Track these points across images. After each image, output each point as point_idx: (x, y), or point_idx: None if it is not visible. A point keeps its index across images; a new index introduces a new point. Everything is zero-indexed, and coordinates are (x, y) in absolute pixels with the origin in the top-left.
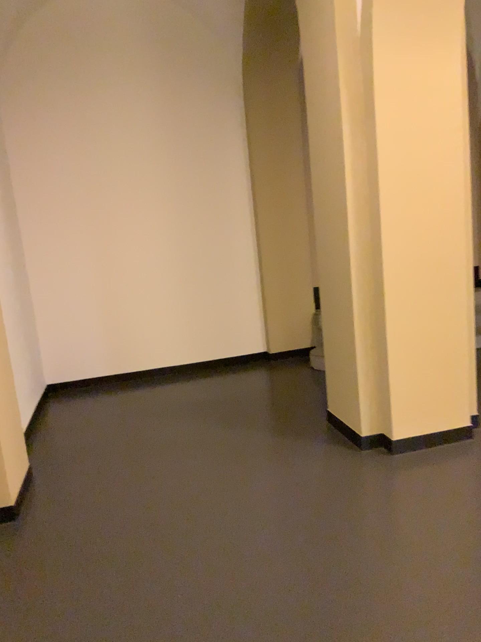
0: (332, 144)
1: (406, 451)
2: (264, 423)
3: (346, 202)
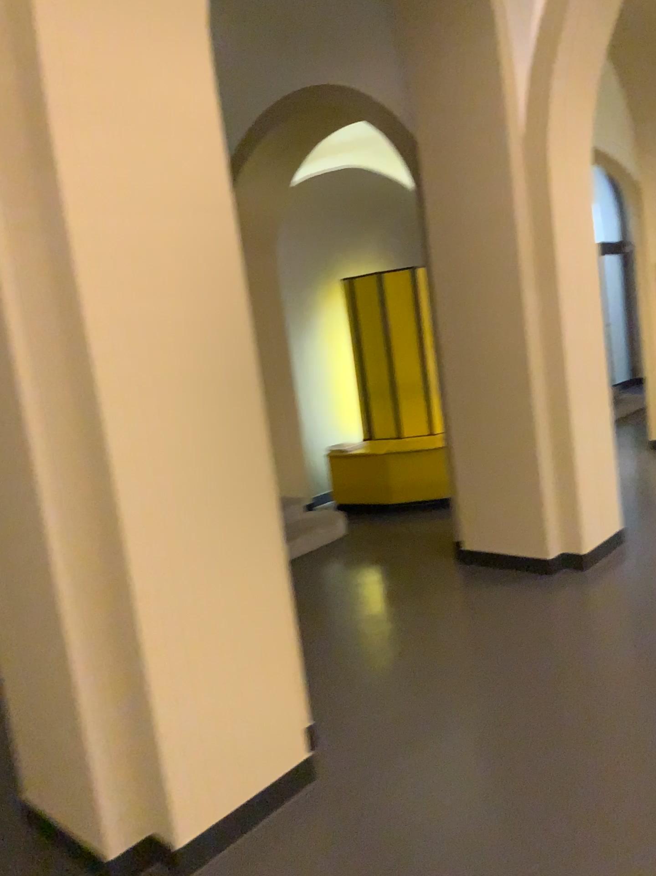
0: None
1: (208, 859)
2: None
3: (18, 342)
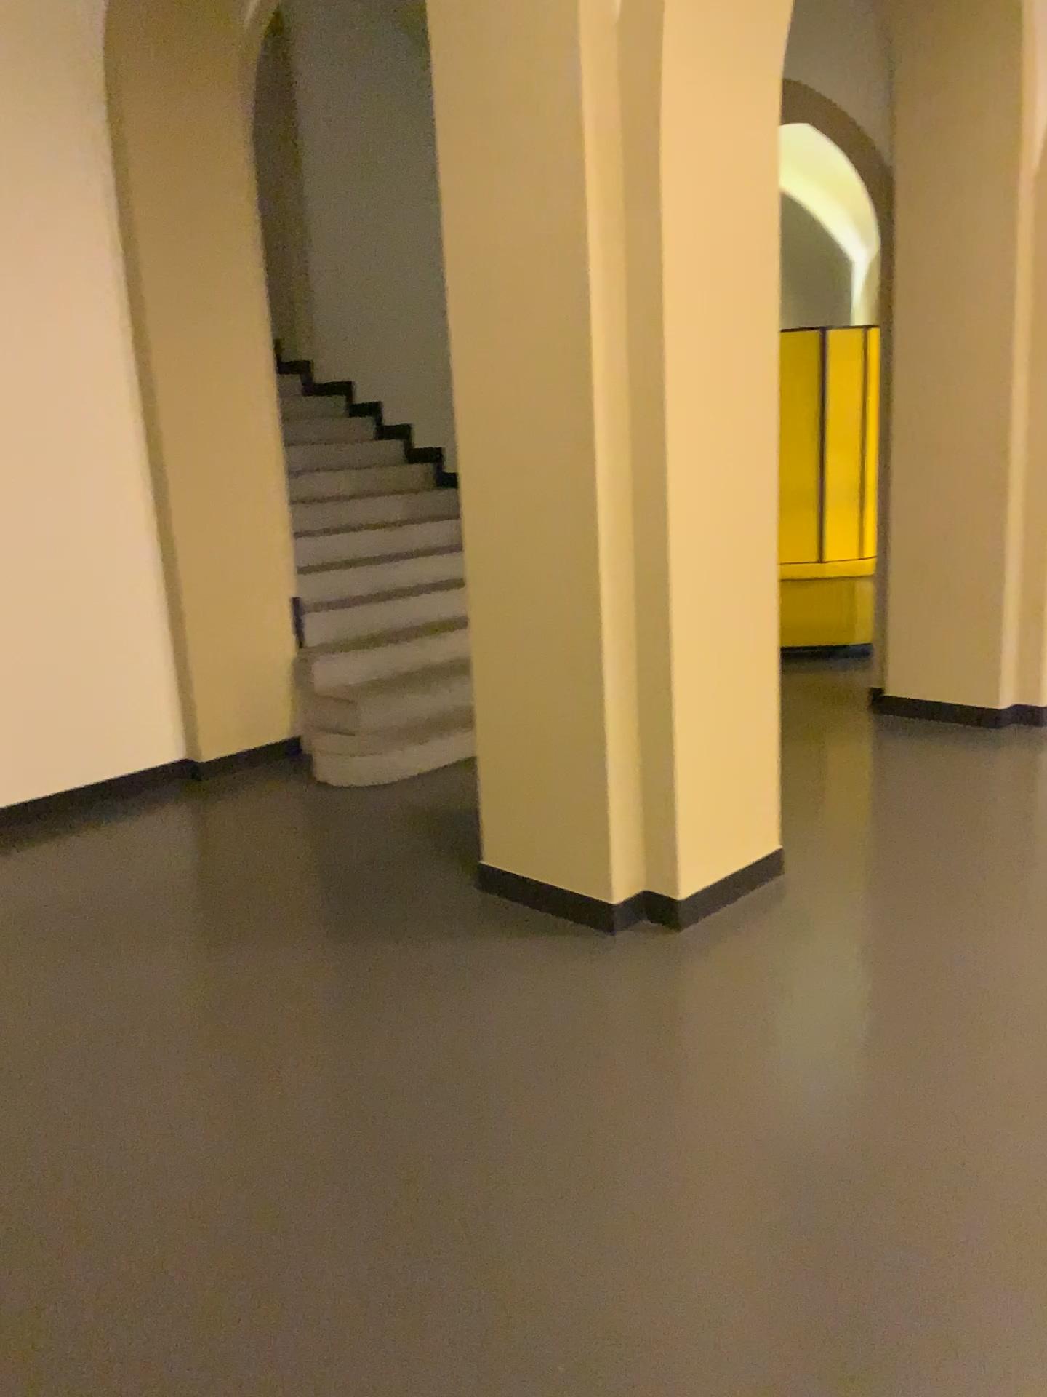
0: (550, 249)
1: (701, 918)
2: (337, 919)
3: (585, 385)
